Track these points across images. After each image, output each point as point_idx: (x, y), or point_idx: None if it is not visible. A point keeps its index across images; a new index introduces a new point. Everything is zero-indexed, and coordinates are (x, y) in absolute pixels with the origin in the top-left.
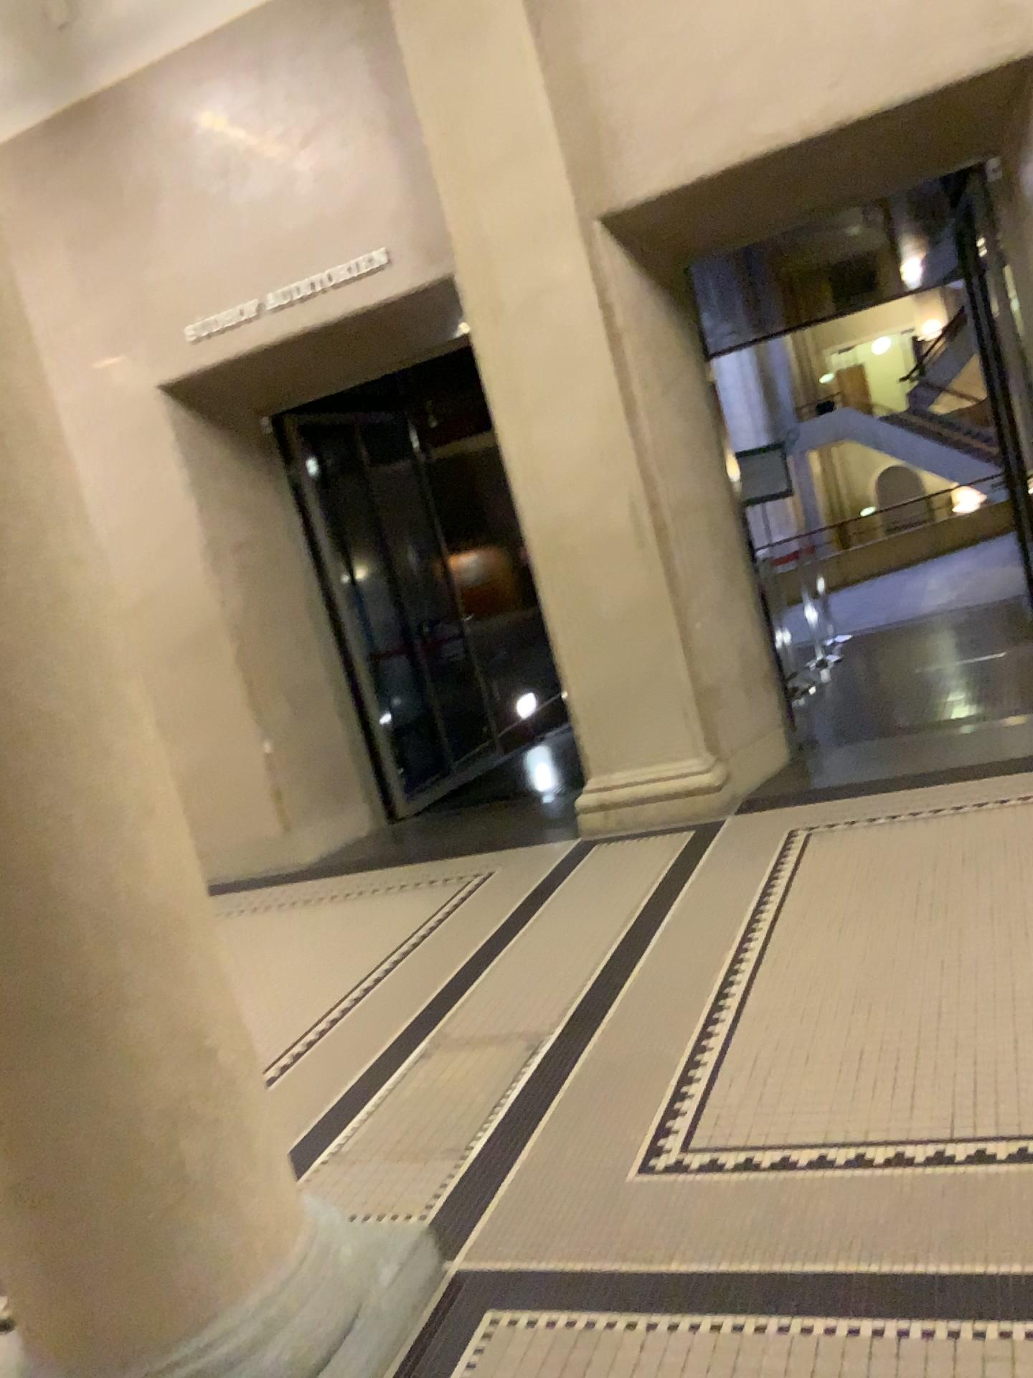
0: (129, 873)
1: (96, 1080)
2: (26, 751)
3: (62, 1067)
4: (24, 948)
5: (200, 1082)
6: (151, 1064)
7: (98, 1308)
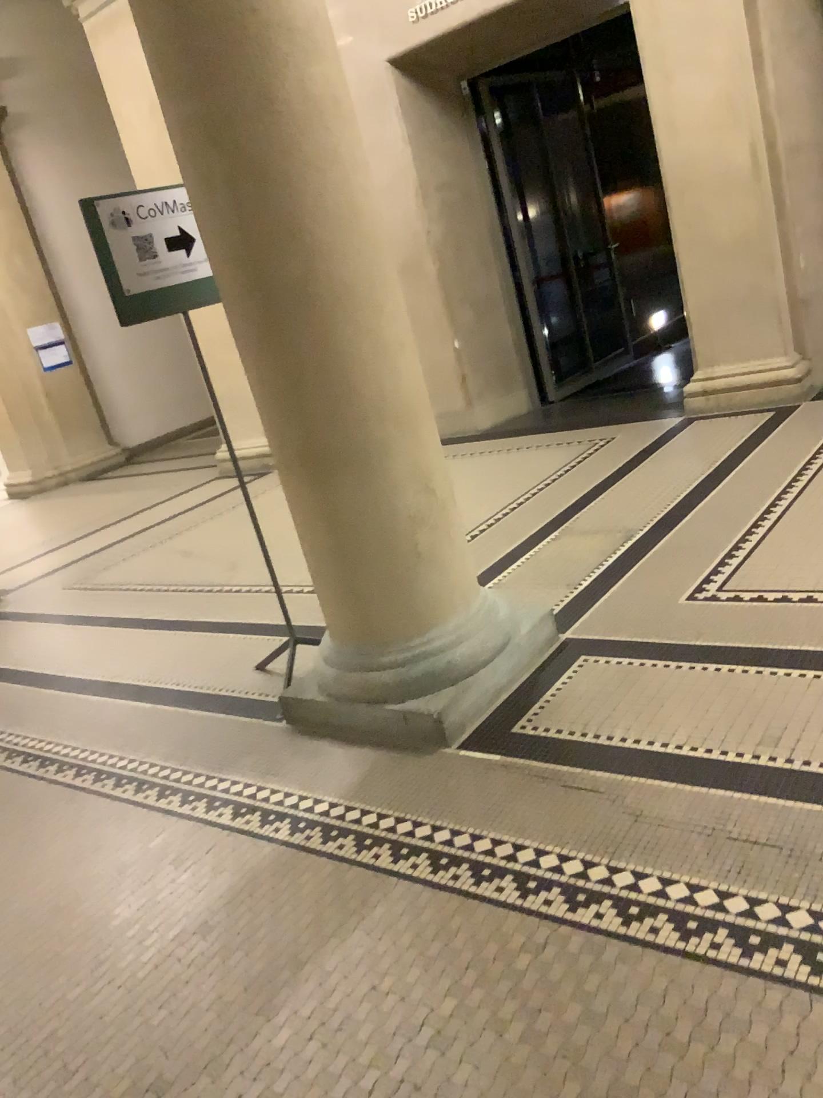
0: (391, 385)
1: (373, 498)
2: (336, 310)
3: (355, 489)
4: (336, 423)
5: (427, 507)
6: (401, 493)
7: (372, 619)
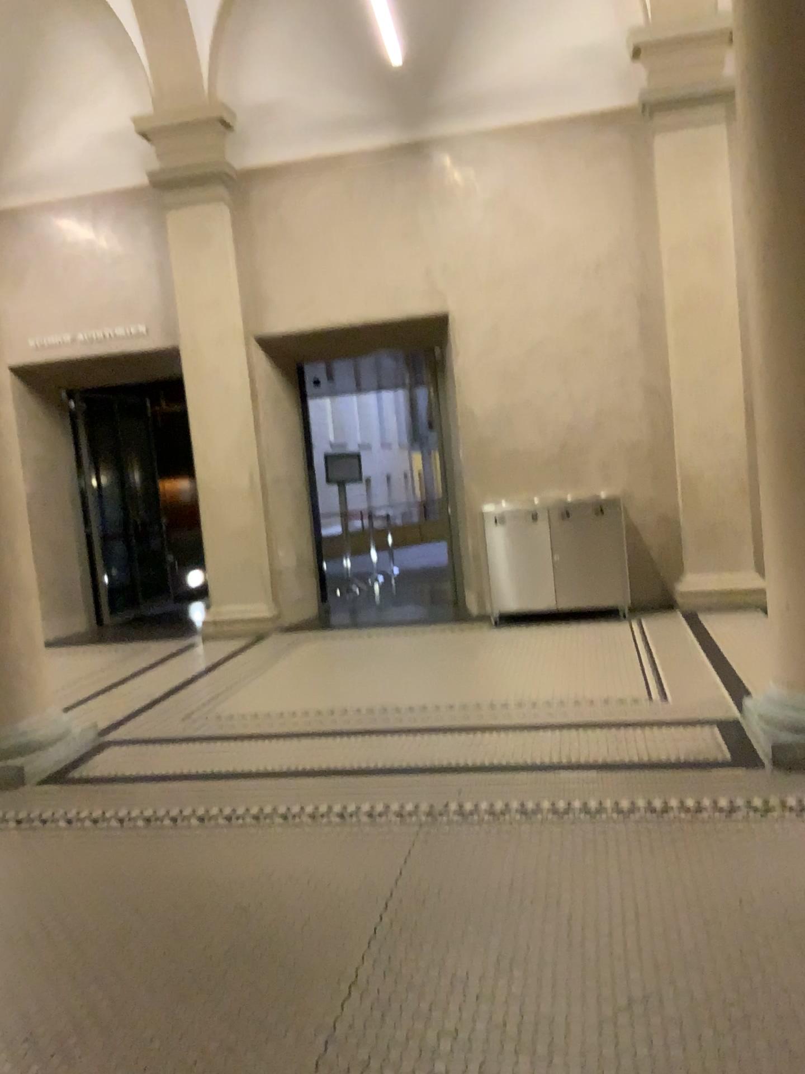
0: (20, 573)
1: None
2: None
3: None
4: None
5: (30, 645)
6: (16, 634)
7: None
